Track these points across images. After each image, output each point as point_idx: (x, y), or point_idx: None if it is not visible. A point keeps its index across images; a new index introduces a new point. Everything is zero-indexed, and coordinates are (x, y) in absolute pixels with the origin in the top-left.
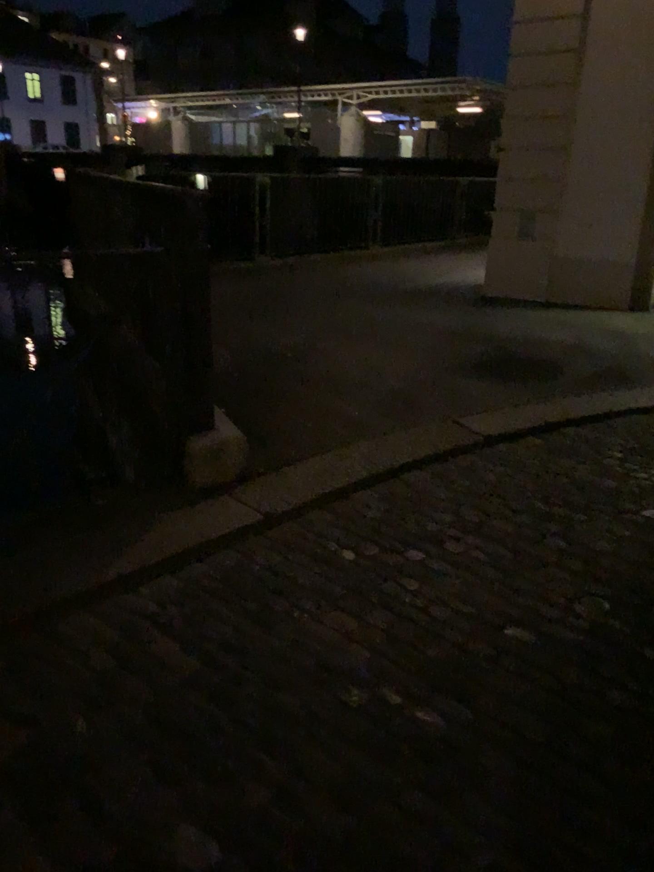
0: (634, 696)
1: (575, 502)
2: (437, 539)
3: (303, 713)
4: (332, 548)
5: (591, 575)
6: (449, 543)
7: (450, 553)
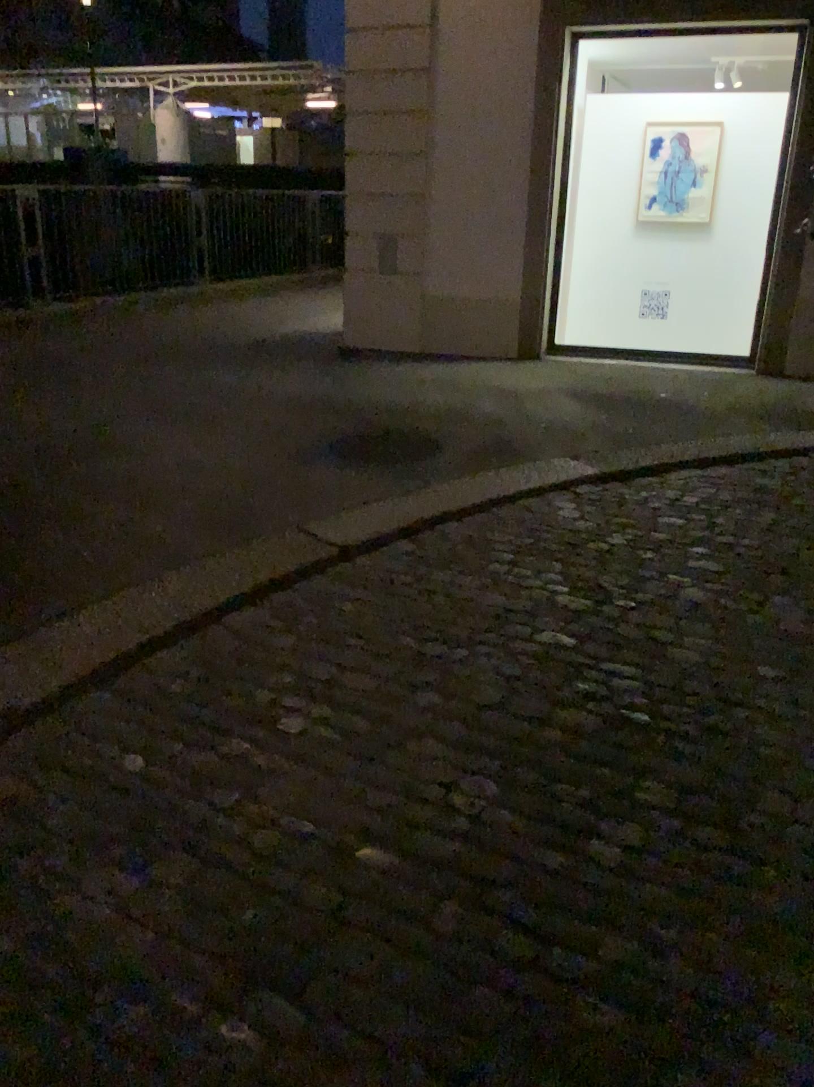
0: (533, 935)
1: (456, 634)
2: (269, 716)
3: (34, 1076)
4: (113, 754)
5: (476, 744)
6: (286, 720)
7: (287, 738)
